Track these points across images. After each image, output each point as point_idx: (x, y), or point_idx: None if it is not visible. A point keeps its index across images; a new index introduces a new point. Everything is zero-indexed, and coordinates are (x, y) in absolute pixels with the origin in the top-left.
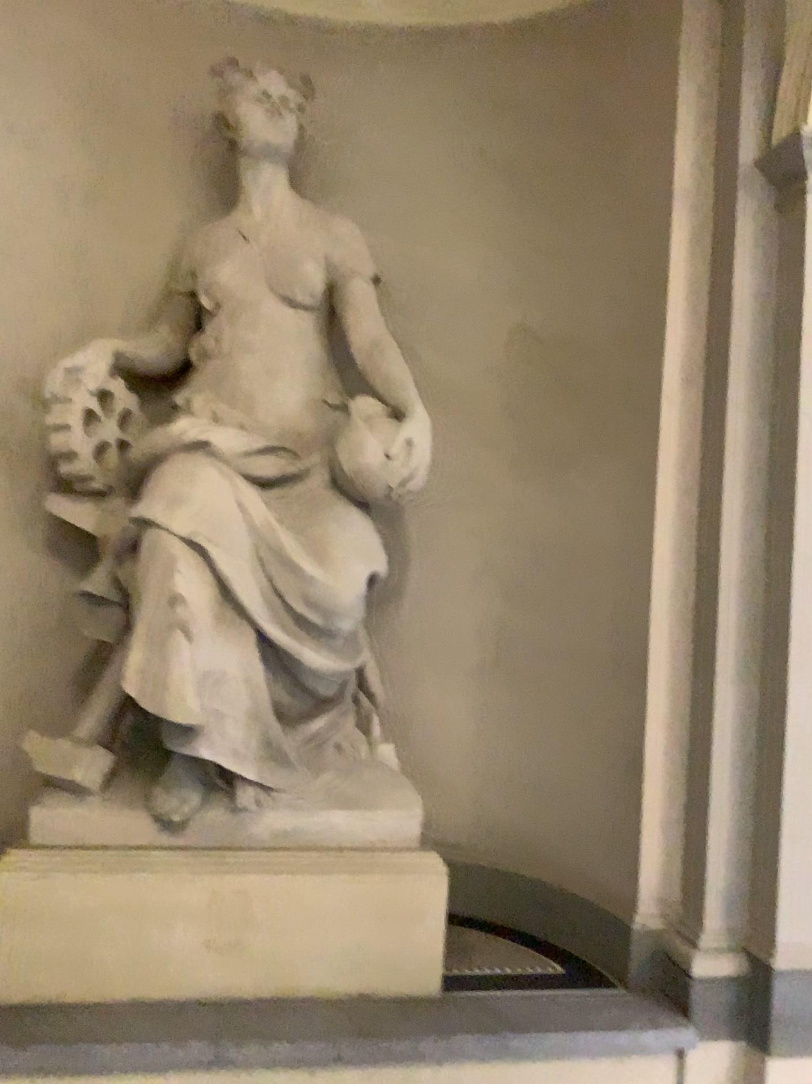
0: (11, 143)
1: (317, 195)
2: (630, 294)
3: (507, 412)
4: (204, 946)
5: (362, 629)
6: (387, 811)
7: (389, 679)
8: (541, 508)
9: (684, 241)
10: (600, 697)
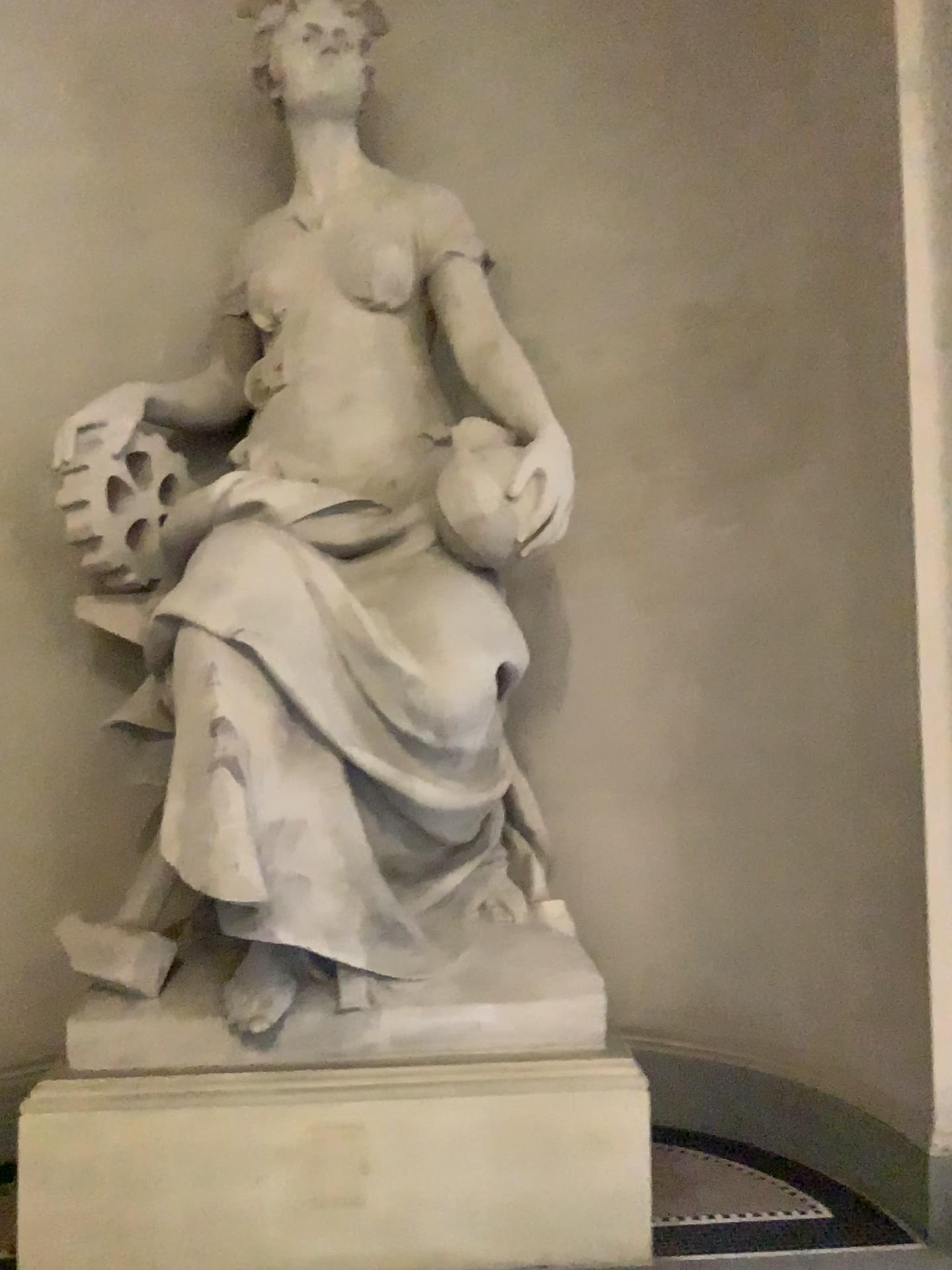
0: (0, 147)
1: (407, 170)
2: (848, 239)
3: (687, 429)
4: (310, 1203)
5: (498, 745)
6: (555, 999)
7: (556, 808)
8: (745, 556)
9: (923, 143)
10: (853, 817)
